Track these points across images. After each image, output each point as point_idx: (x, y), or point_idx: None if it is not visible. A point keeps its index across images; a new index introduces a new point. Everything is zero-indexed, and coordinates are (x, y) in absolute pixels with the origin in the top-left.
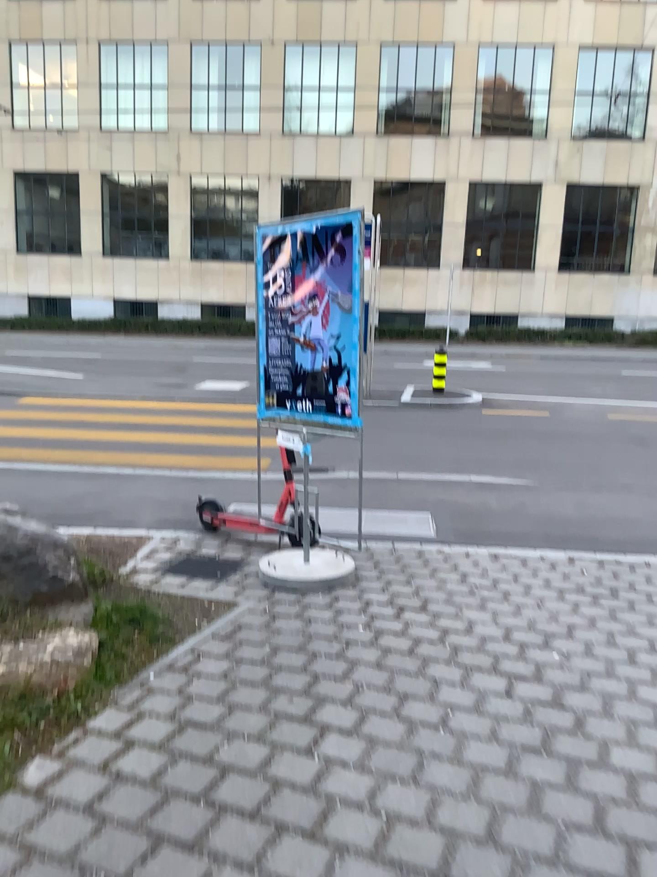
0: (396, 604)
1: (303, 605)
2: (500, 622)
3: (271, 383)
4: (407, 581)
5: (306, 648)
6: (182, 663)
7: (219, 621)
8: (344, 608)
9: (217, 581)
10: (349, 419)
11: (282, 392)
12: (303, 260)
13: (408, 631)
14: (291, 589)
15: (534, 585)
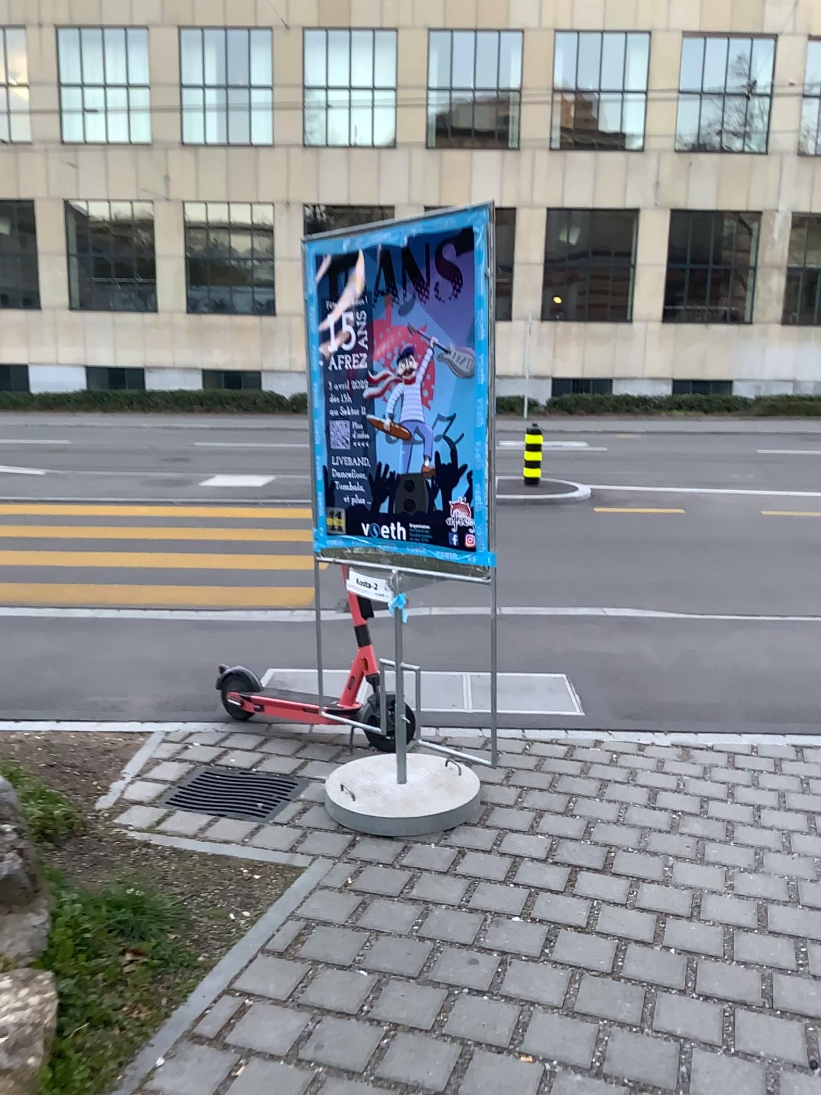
0: (563, 861)
1: (410, 872)
2: (744, 892)
3: (337, 495)
4: (566, 807)
5: (435, 977)
6: (214, 1032)
7: (272, 919)
8: (480, 874)
9: (260, 827)
10: (473, 554)
11: (356, 509)
12: (388, 294)
13: (601, 924)
14: (386, 838)
15: (768, 808)
